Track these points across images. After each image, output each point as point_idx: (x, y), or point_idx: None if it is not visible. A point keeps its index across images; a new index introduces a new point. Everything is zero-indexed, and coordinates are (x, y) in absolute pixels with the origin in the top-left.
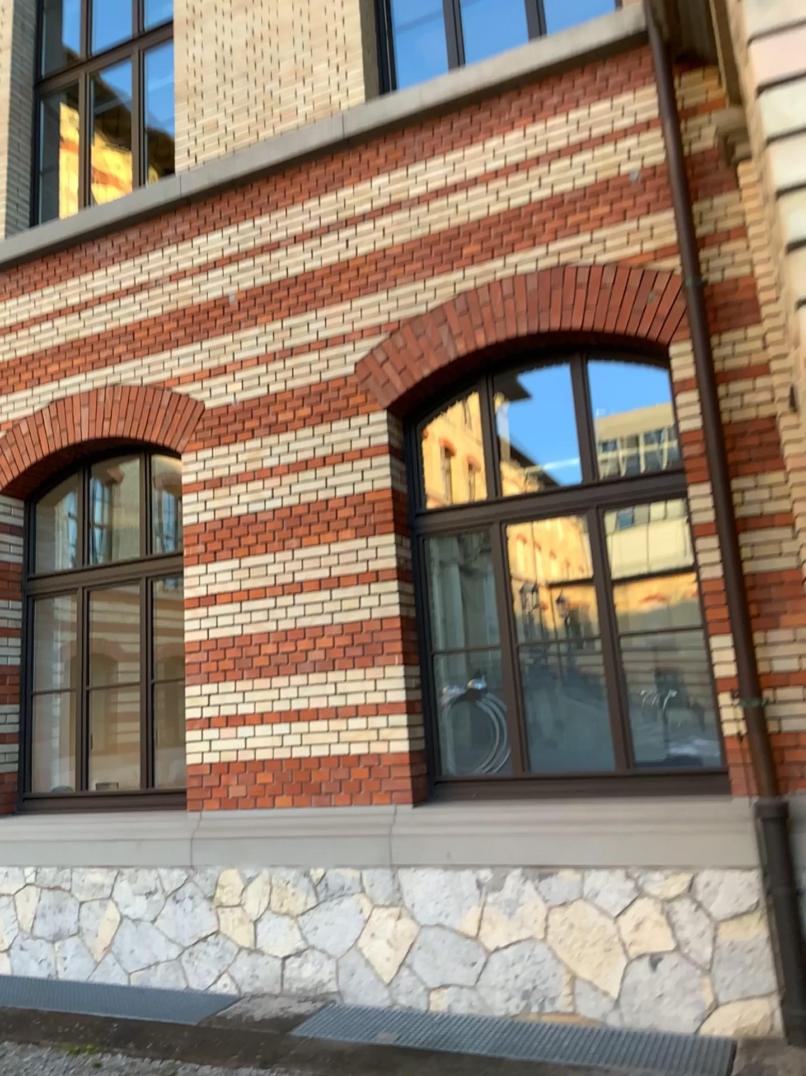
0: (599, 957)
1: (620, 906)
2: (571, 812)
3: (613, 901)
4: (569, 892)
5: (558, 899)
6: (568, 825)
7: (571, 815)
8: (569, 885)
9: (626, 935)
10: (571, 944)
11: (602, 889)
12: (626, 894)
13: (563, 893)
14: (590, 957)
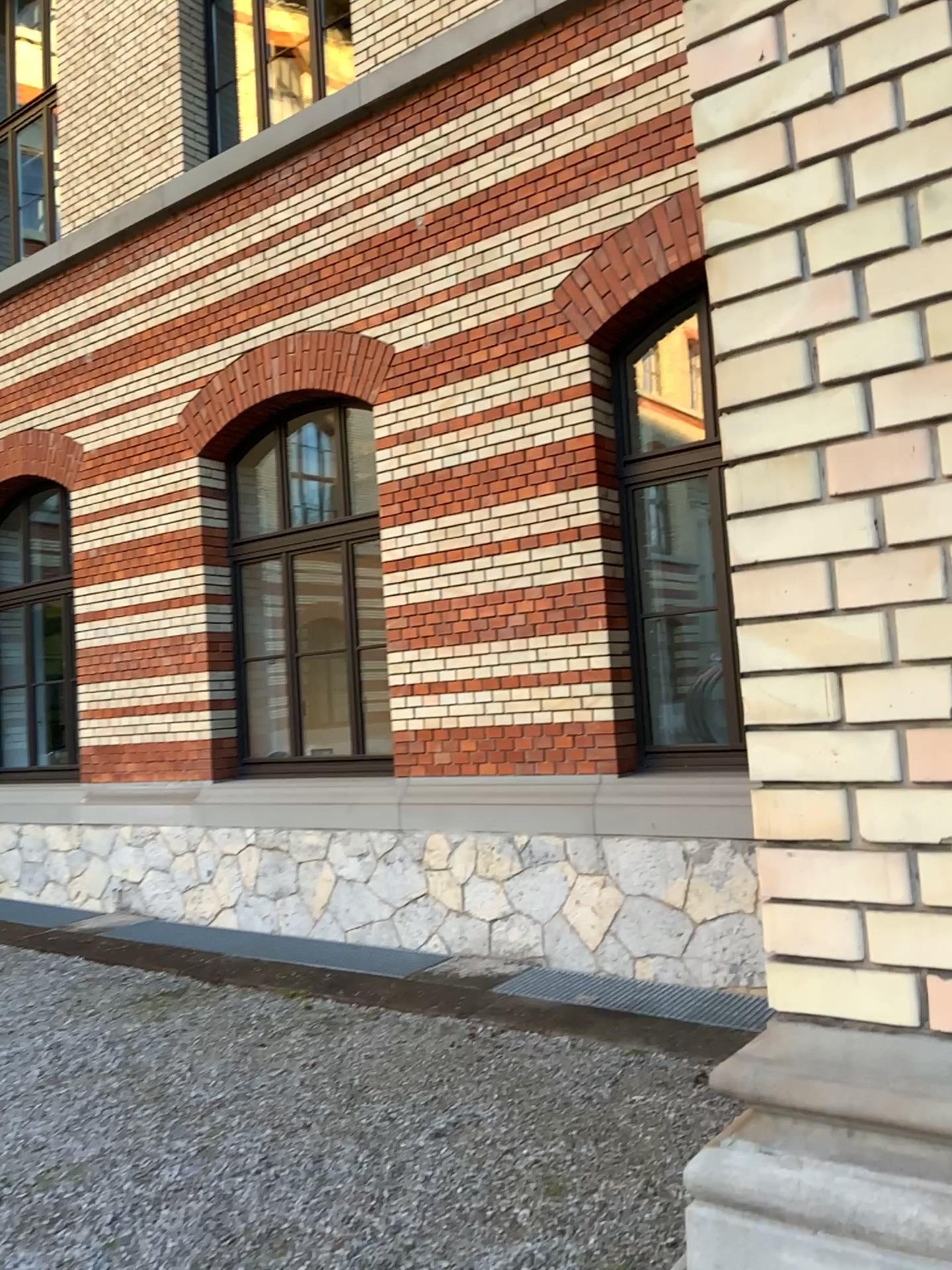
0: None
1: None
2: None
3: None
4: None
5: None
6: None
7: None
8: None
9: None
10: None
11: None
12: None
13: None
14: None
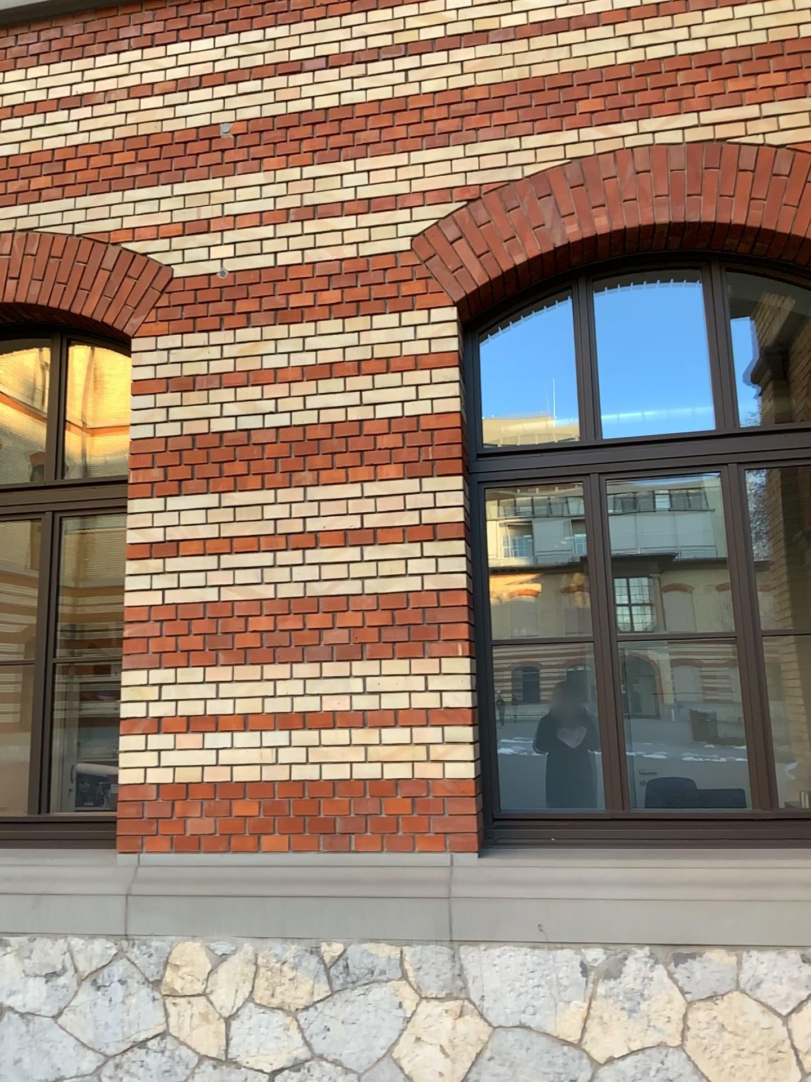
0: (760, 1075)
1: (792, 1003)
2: (723, 871)
3: (783, 997)
4: (718, 983)
5: (703, 993)
6: (722, 891)
7: (721, 875)
8: (719, 974)
9: (800, 1044)
10: (719, 1056)
11: (767, 979)
12: (802, 987)
13: (710, 985)
14: (746, 1075)
